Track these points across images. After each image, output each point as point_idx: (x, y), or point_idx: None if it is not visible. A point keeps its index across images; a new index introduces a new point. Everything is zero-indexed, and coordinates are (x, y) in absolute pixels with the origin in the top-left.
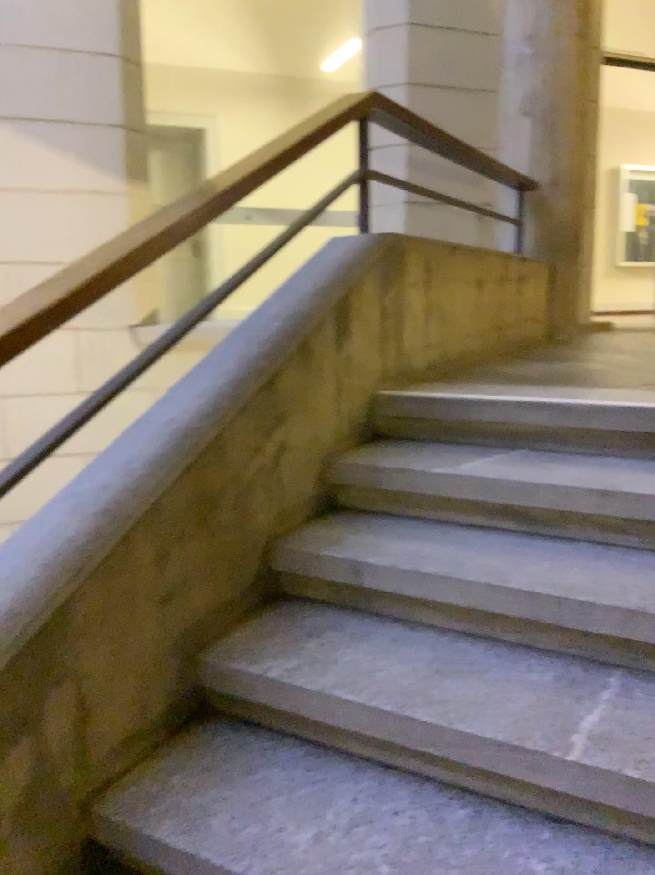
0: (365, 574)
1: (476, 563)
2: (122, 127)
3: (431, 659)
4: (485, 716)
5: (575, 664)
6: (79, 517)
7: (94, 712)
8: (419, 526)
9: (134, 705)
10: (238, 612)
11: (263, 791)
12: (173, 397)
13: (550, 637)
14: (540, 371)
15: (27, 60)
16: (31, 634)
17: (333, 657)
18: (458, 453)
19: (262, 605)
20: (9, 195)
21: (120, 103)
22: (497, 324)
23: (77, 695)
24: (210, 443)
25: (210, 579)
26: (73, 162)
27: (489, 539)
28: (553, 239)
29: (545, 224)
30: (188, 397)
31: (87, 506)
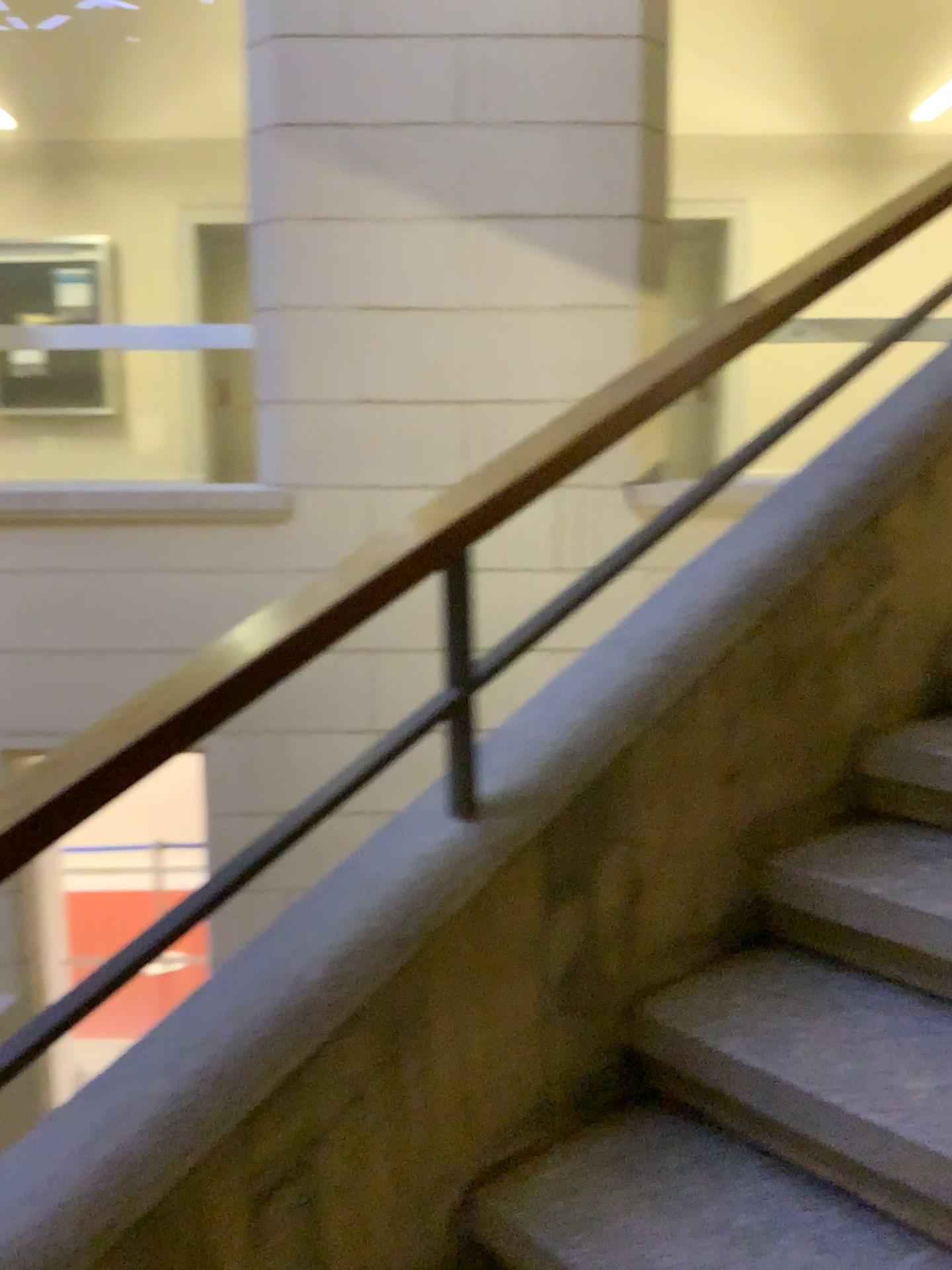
0: None
1: None
2: (633, 217)
3: None
4: None
5: None
6: (628, 665)
7: (644, 895)
8: None
9: (685, 903)
10: (811, 820)
11: (857, 1031)
12: (735, 536)
13: None
14: None
15: (521, 142)
16: (588, 781)
17: None
18: None
19: (842, 818)
20: (488, 314)
21: (631, 186)
22: None
23: (628, 867)
24: (791, 589)
25: (781, 766)
26: (567, 267)
27: None
28: None
29: None
30: (756, 537)
31: (636, 653)
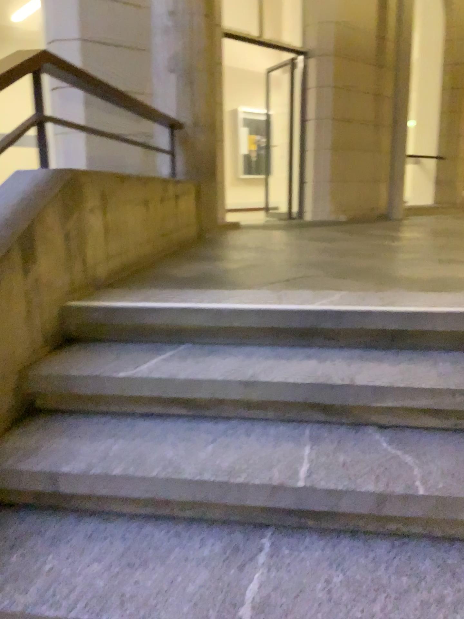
0: (59, 478)
1: (153, 455)
2: None
3: (119, 551)
4: (166, 607)
5: (234, 531)
6: None
7: None
8: (106, 420)
9: None
10: None
11: None
12: None
13: (215, 510)
14: (194, 269)
15: None
16: None
17: (30, 569)
18: (135, 352)
19: None
20: None
21: None
22: (161, 233)
23: None
24: None
25: None
26: None
27: (163, 427)
28: (198, 165)
29: (192, 154)
30: None
31: None
